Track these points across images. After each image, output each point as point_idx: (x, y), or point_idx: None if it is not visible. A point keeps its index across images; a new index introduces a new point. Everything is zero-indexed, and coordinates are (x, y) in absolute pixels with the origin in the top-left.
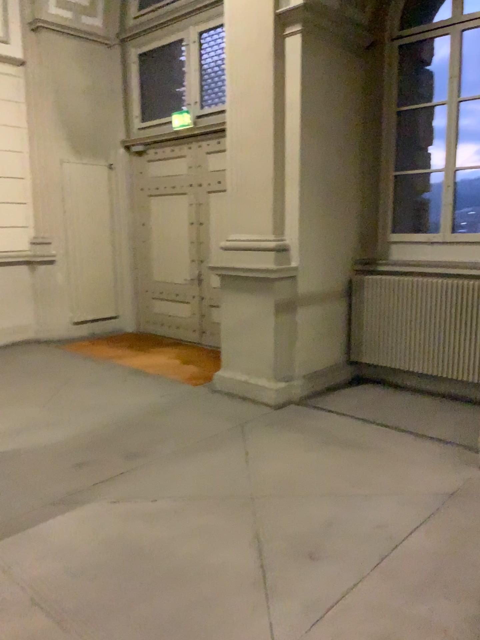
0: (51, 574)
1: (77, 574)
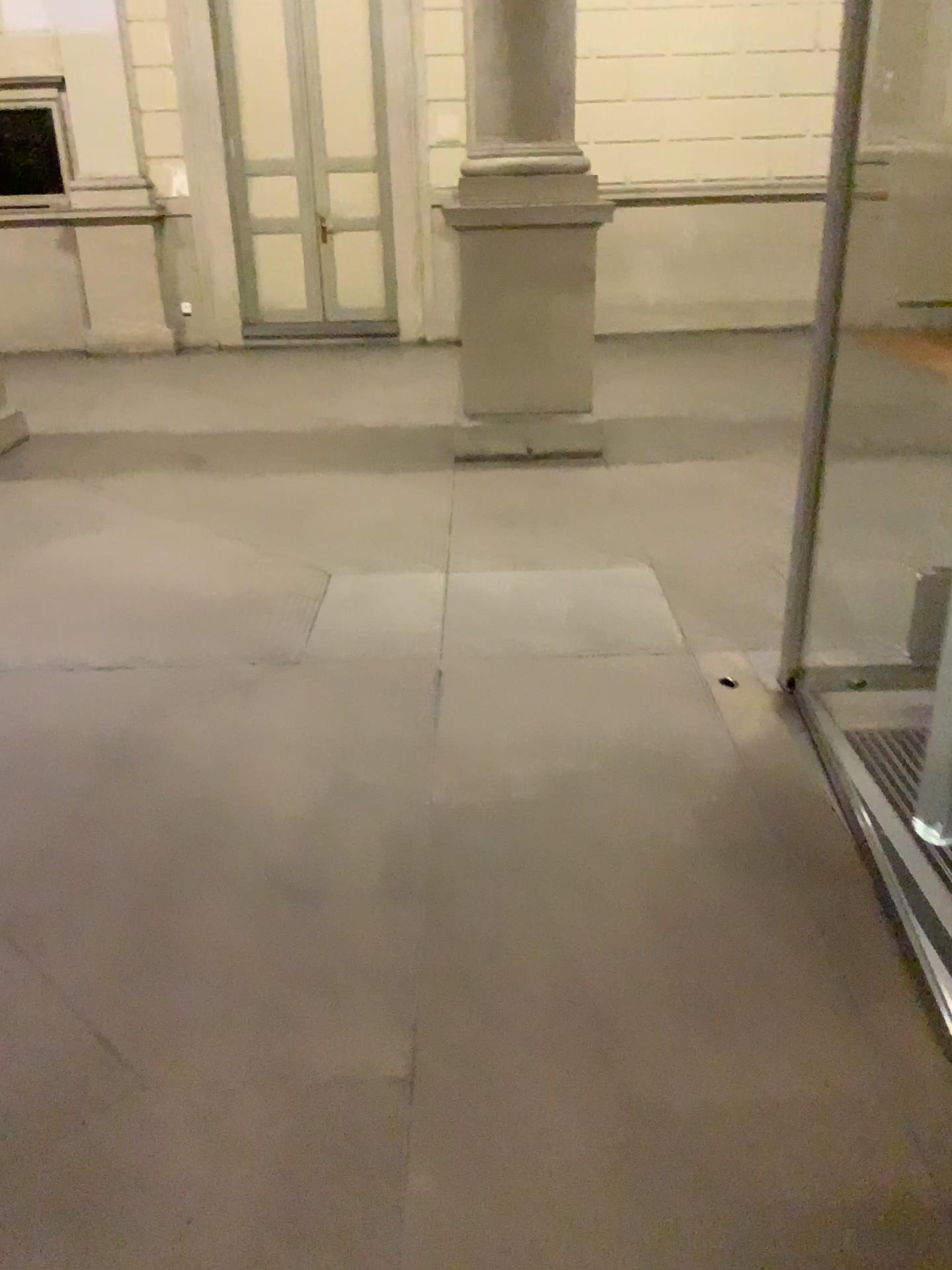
0: (649, 482)
1: (669, 487)
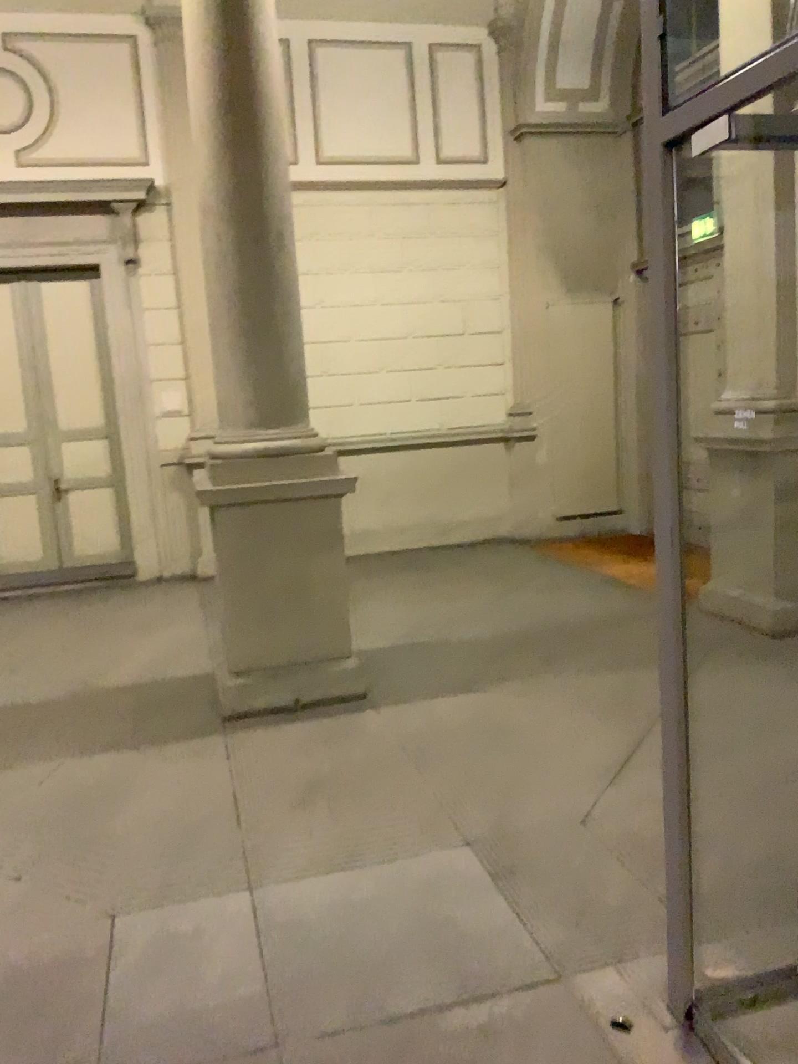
0: (425, 731)
1: (446, 735)
